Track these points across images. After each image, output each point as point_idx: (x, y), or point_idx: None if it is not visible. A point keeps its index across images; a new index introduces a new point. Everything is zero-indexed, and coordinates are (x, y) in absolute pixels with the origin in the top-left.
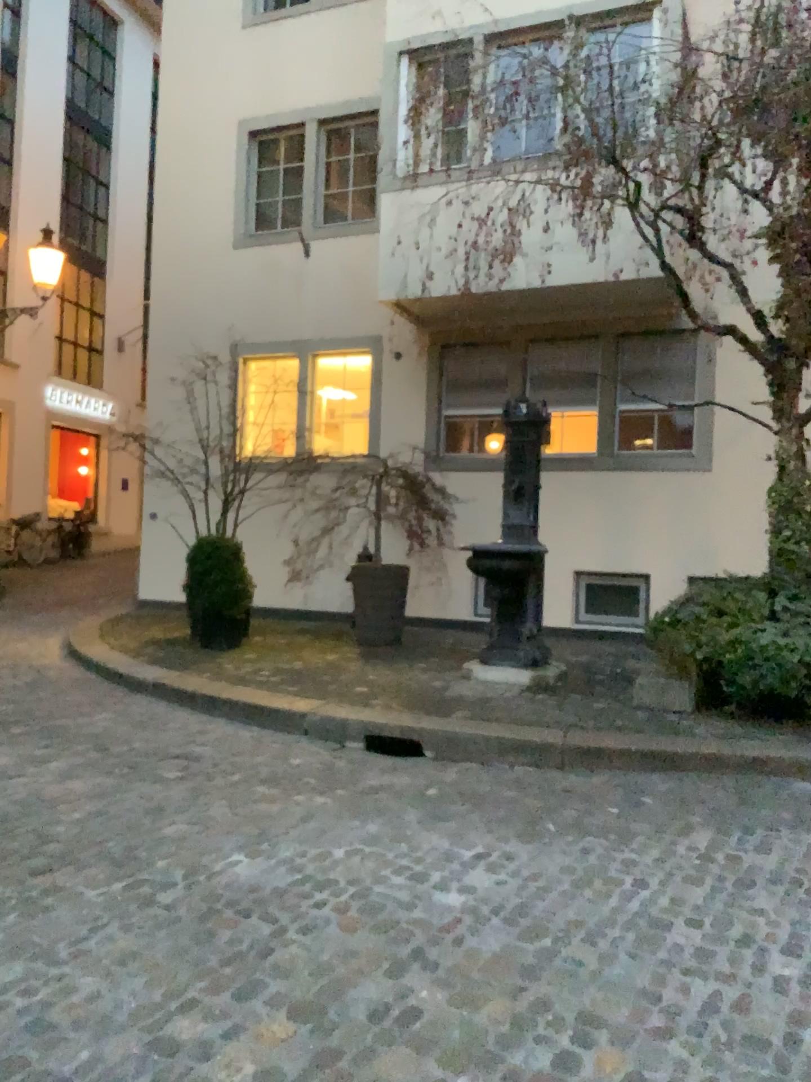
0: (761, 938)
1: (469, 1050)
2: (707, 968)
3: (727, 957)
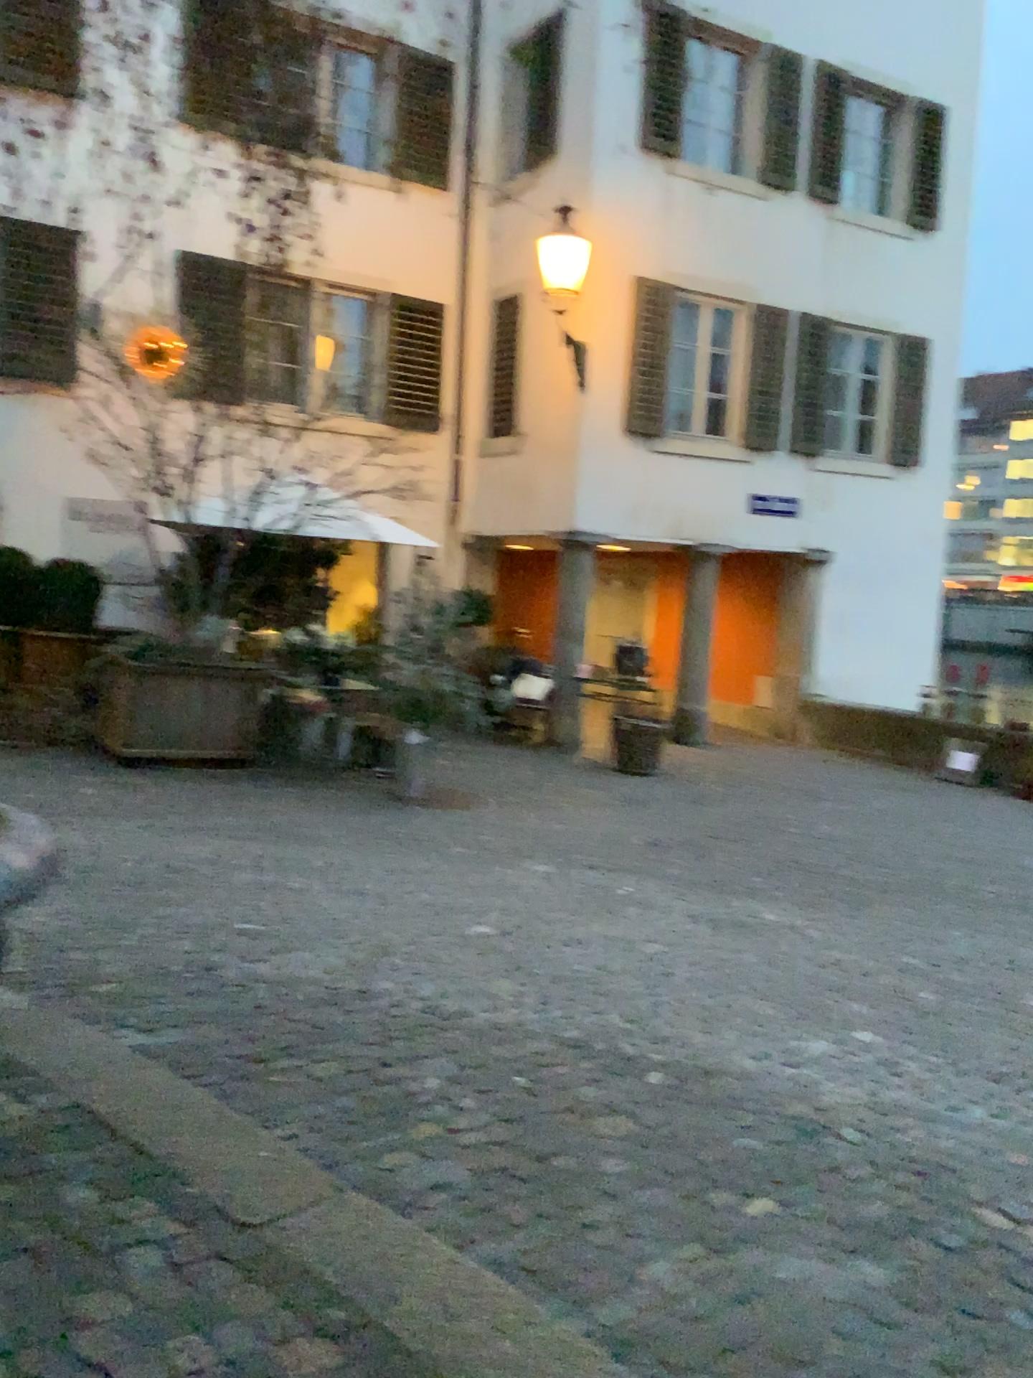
0: (643, 957)
1: (913, 967)
2: (715, 956)
3: (688, 957)
